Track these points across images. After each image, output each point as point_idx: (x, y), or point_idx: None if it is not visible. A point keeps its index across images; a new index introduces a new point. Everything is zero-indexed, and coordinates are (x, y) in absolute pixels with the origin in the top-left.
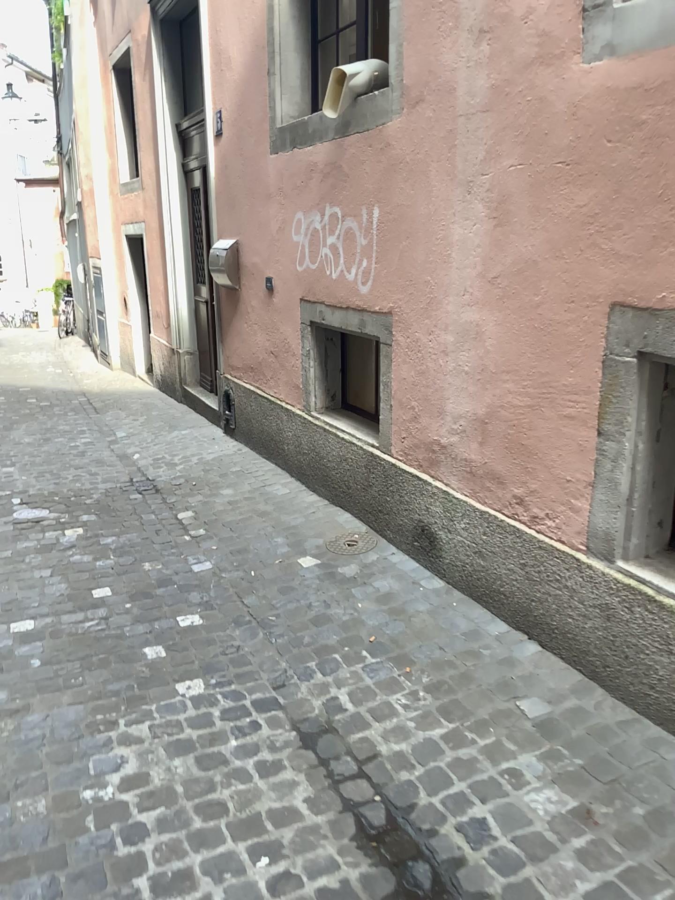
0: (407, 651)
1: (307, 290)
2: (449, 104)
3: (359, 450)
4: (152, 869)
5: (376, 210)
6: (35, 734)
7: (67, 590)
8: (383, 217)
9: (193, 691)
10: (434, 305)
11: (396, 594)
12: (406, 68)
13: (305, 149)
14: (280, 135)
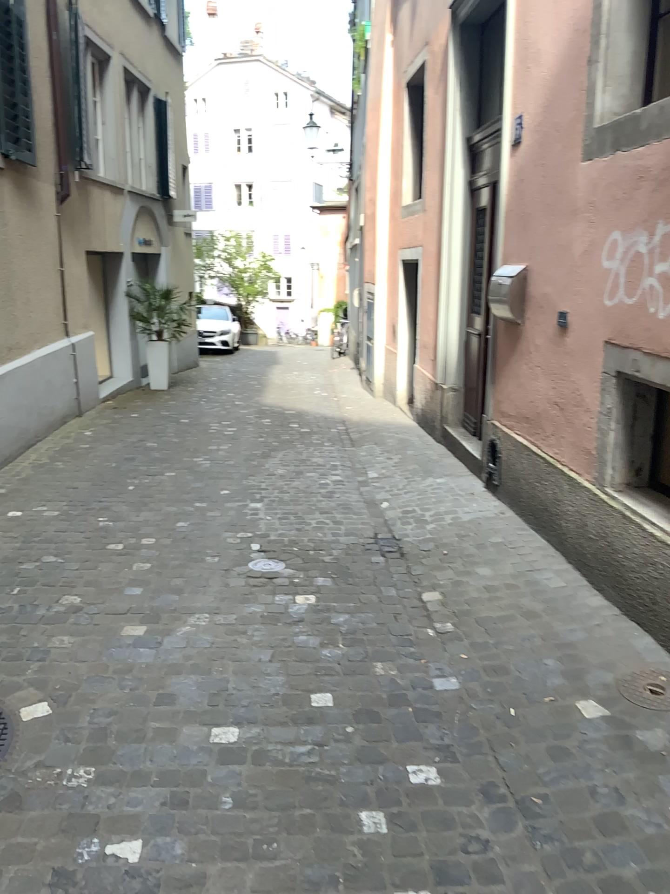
0: None
1: (615, 332)
2: None
3: None
4: None
5: None
6: None
7: (283, 682)
8: None
9: None
10: None
11: None
12: None
13: (633, 154)
14: (597, 138)
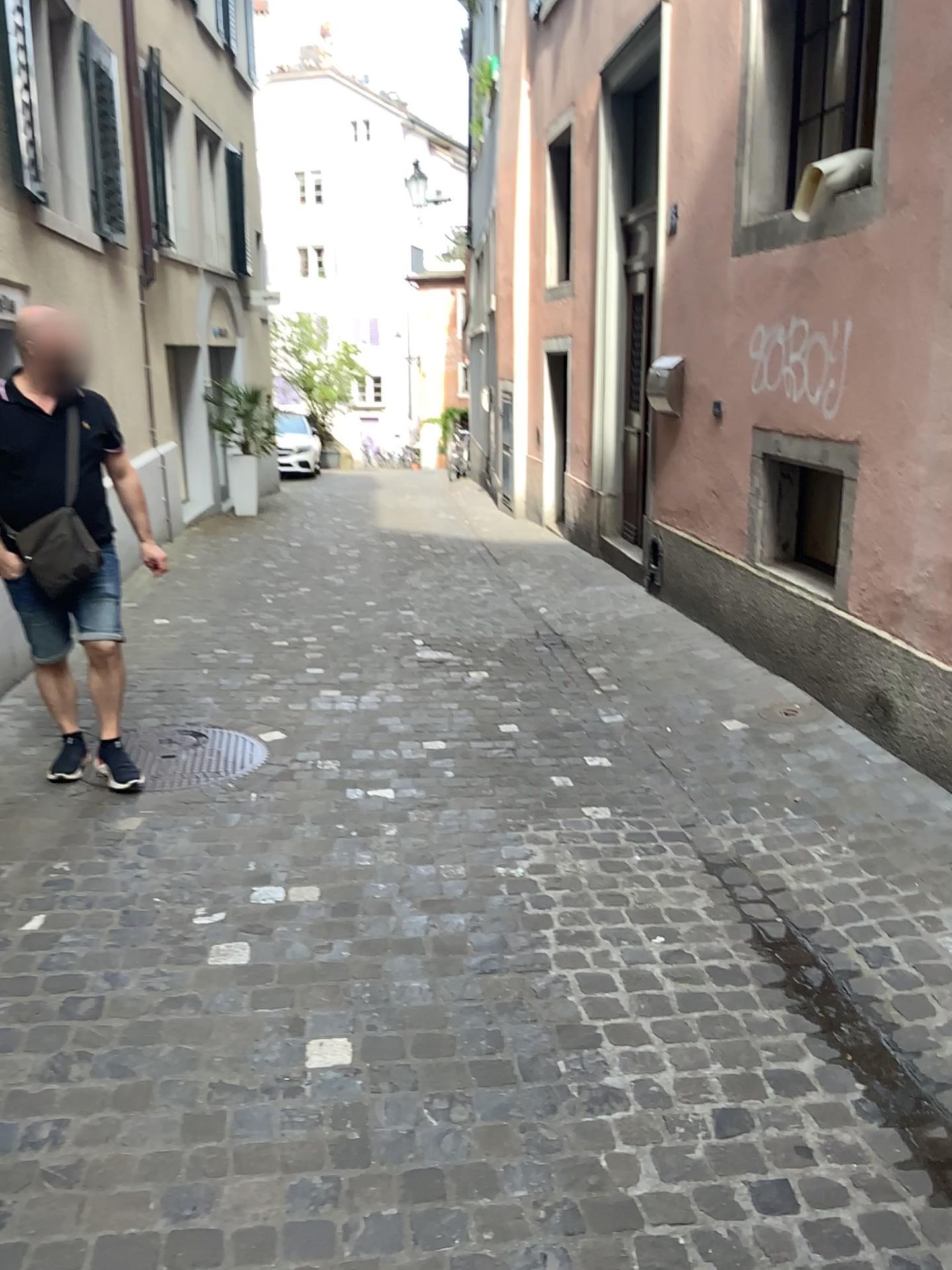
0: (835, 813)
1: (762, 417)
2: (938, 210)
3: (808, 607)
4: (560, 927)
5: (849, 327)
6: (453, 824)
7: (474, 722)
8: (856, 335)
9: (601, 816)
10: (907, 436)
11: (833, 762)
12: (894, 167)
13: (773, 255)
14: (745, 236)
